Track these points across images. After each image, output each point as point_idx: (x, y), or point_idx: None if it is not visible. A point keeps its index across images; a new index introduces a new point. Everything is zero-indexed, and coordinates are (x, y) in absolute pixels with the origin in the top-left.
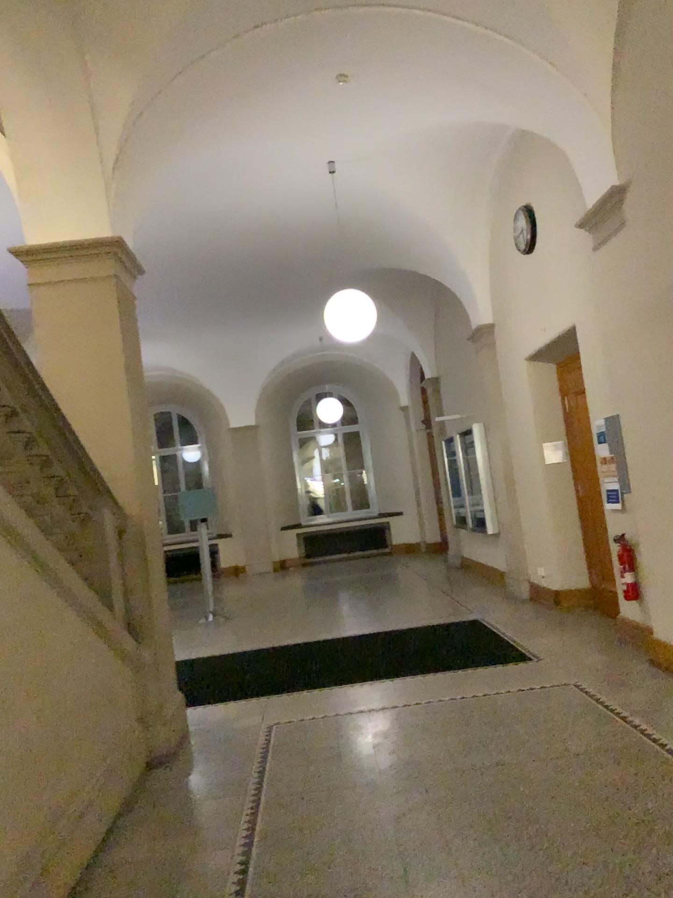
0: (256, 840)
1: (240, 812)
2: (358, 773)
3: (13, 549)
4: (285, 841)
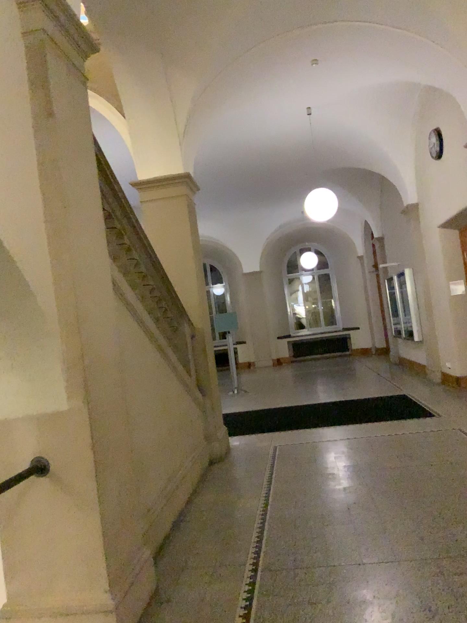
0: (271, 494)
1: (261, 483)
2: (324, 467)
3: (150, 343)
4: (286, 495)
